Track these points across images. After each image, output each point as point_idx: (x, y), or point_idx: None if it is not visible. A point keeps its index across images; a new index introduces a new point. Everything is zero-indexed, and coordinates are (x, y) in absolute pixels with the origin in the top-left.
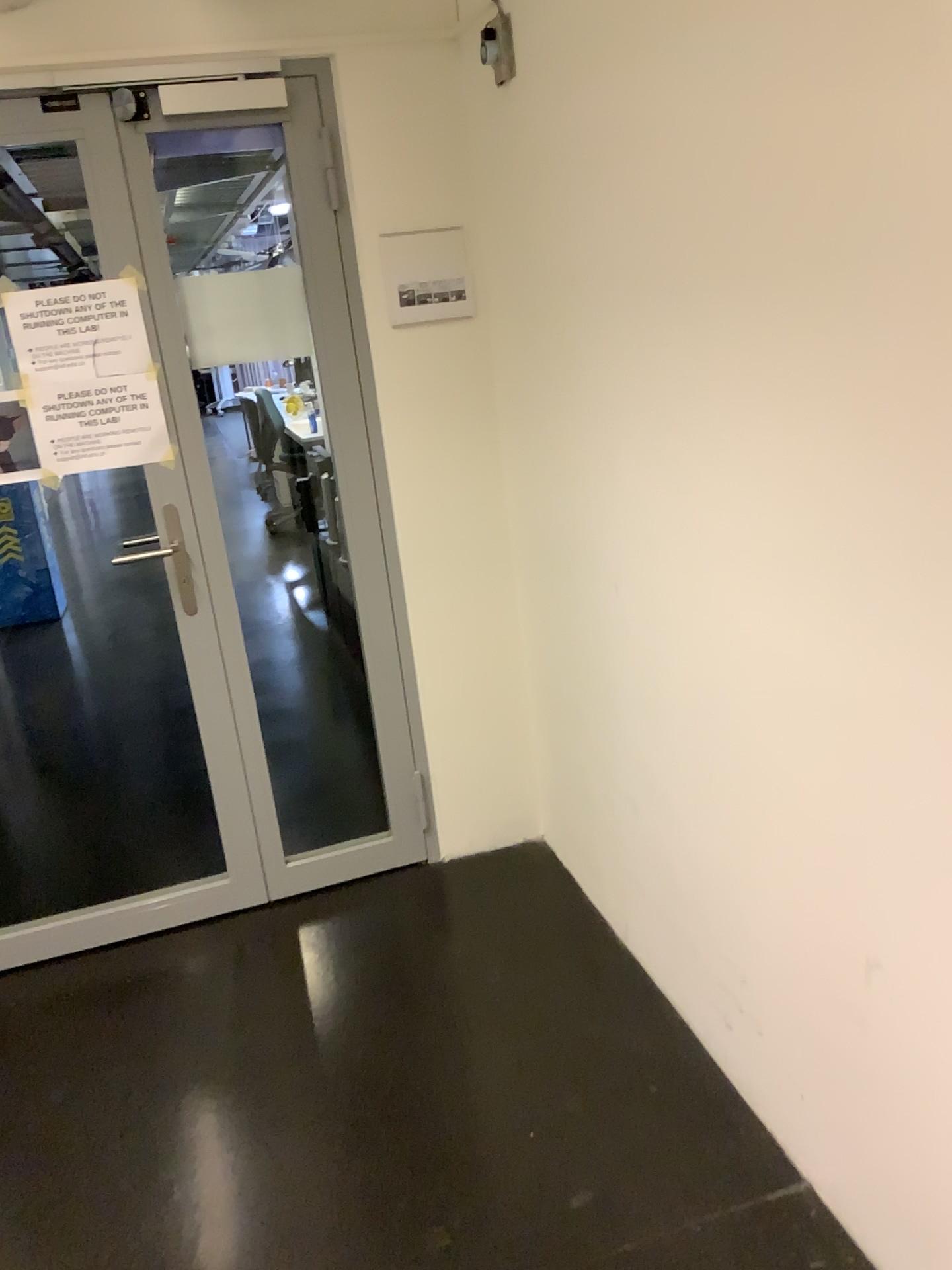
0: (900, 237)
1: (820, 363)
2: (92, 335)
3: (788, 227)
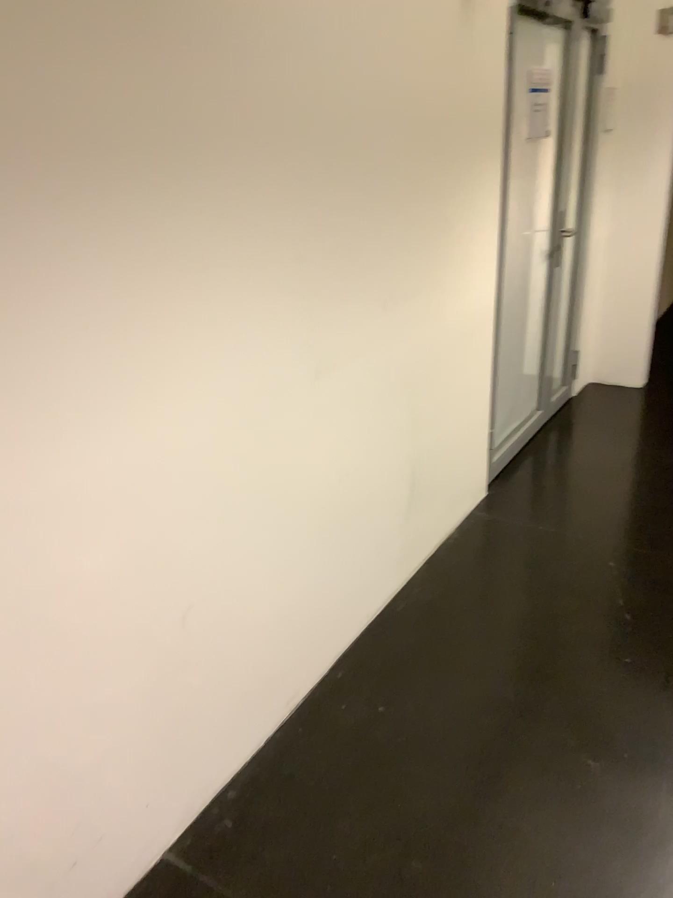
0: (145, 129)
1: (88, 221)
2: None
3: (40, 111)
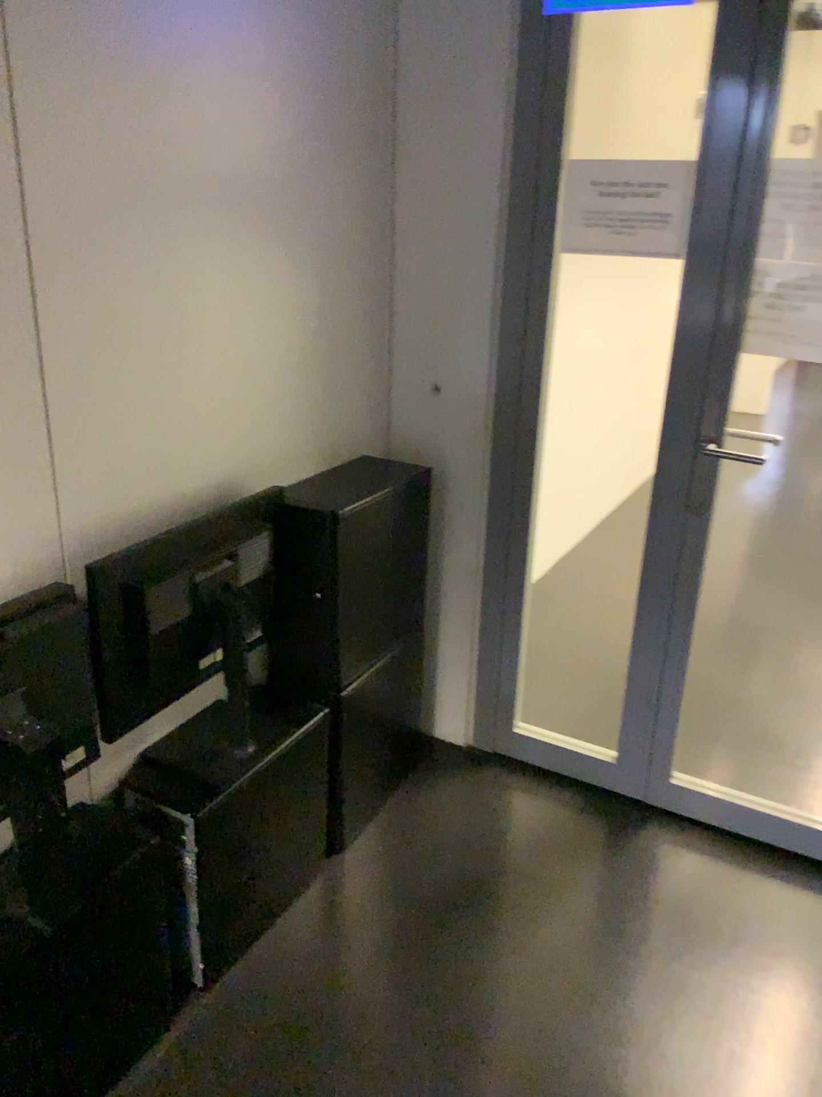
0: None
1: None
2: (796, 217)
3: None
